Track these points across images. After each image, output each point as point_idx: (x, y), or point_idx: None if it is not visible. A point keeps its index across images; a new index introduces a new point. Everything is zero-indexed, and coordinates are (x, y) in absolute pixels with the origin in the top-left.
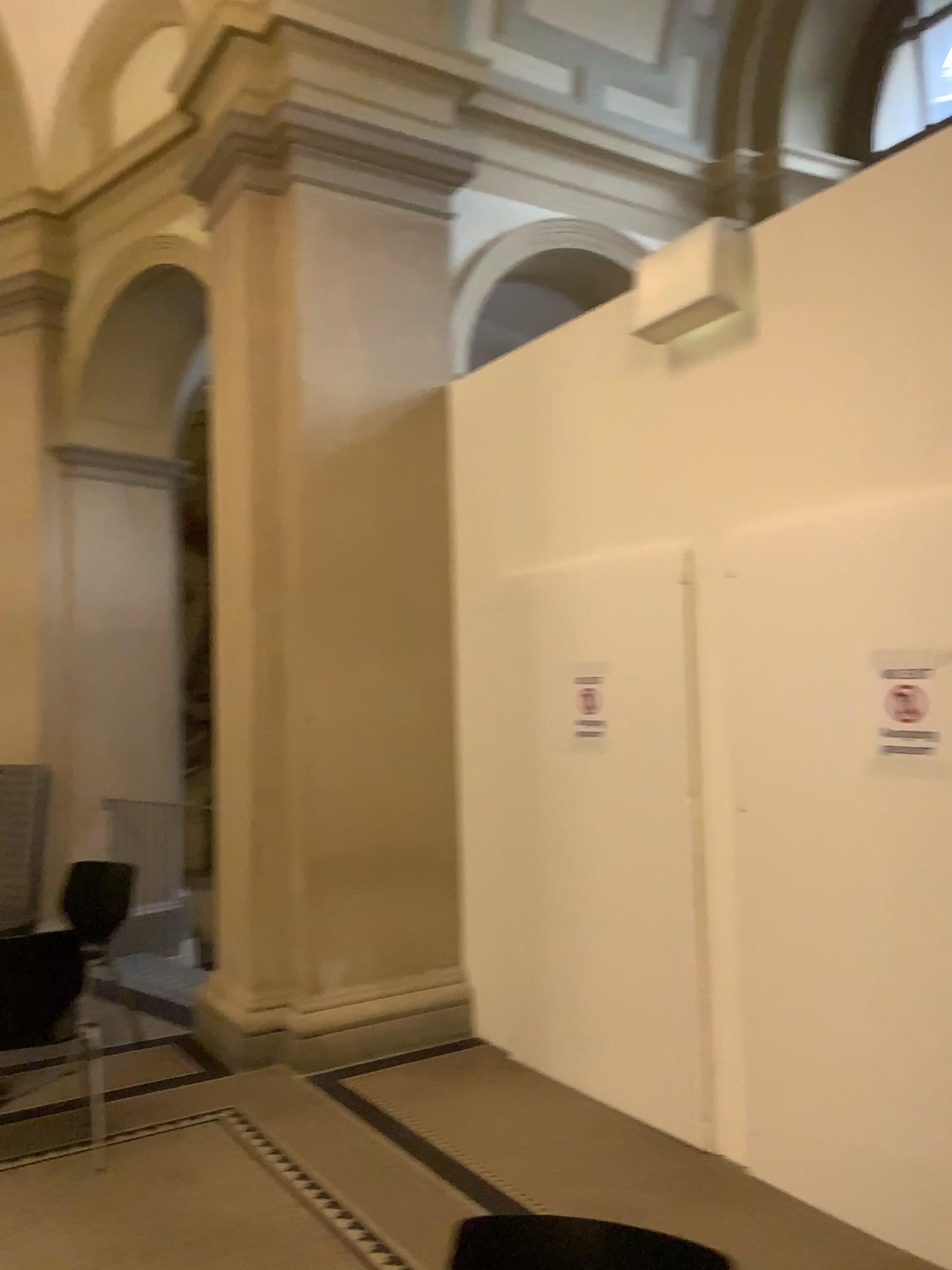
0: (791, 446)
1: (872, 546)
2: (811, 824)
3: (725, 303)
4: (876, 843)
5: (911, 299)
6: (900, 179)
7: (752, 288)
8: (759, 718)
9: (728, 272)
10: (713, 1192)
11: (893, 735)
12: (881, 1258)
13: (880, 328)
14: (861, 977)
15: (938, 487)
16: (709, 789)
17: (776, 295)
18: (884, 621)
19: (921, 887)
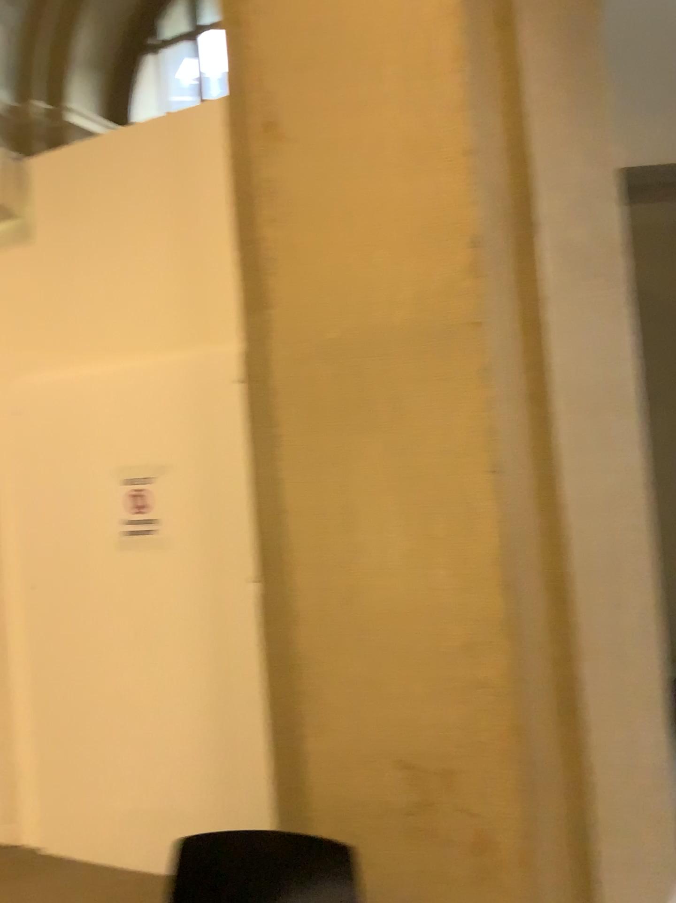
0: (57, 322)
1: (113, 395)
2: (77, 592)
3: (6, 211)
4: (120, 599)
5: (134, 229)
6: (125, 146)
7: (26, 204)
8: (38, 519)
9: (7, 189)
10: (9, 877)
11: (129, 525)
12: (128, 884)
13: (115, 246)
14: (113, 694)
15: (154, 357)
16: (2, 575)
17: (44, 211)
18: (122, 447)
19: (149, 625)
